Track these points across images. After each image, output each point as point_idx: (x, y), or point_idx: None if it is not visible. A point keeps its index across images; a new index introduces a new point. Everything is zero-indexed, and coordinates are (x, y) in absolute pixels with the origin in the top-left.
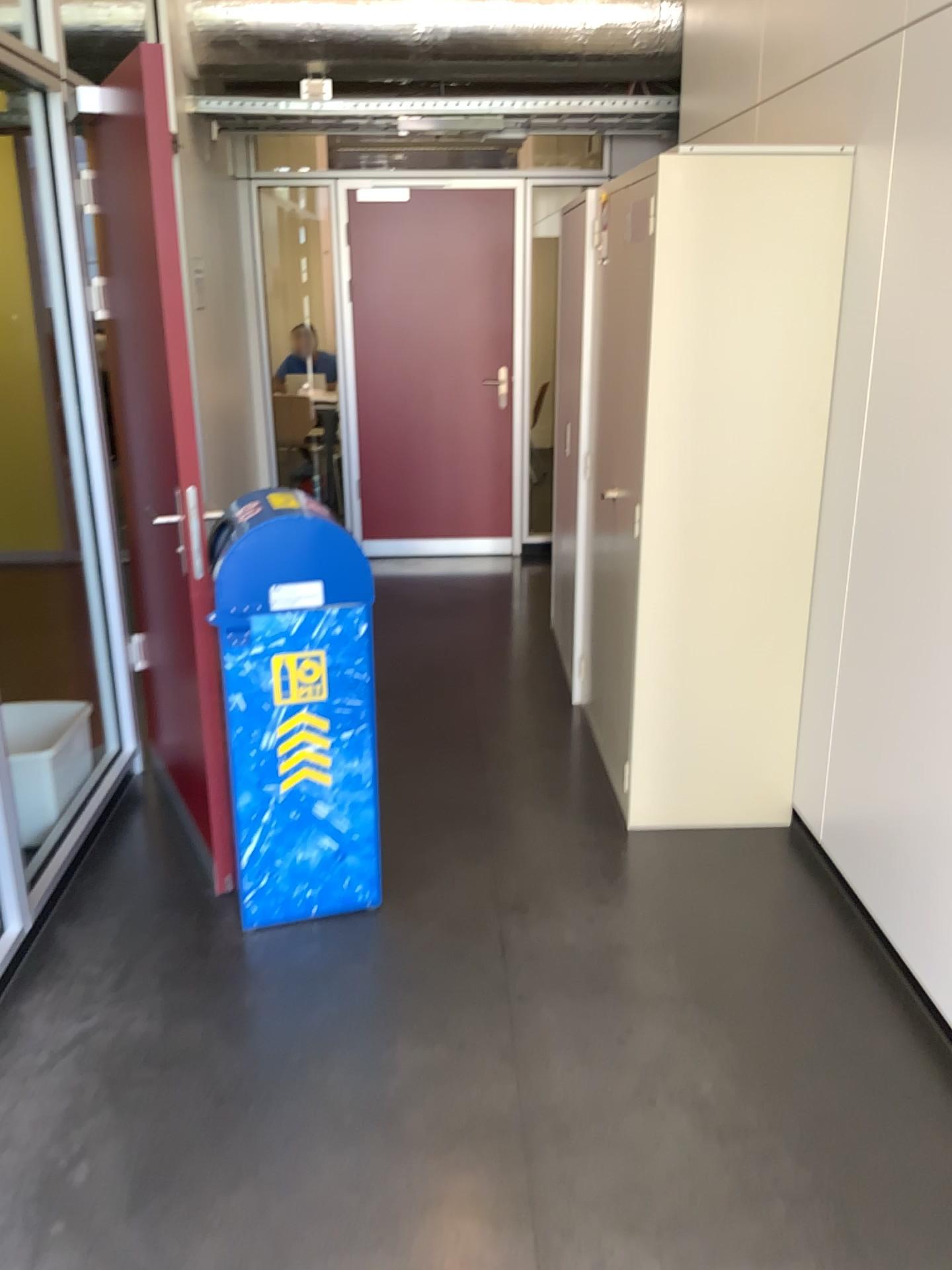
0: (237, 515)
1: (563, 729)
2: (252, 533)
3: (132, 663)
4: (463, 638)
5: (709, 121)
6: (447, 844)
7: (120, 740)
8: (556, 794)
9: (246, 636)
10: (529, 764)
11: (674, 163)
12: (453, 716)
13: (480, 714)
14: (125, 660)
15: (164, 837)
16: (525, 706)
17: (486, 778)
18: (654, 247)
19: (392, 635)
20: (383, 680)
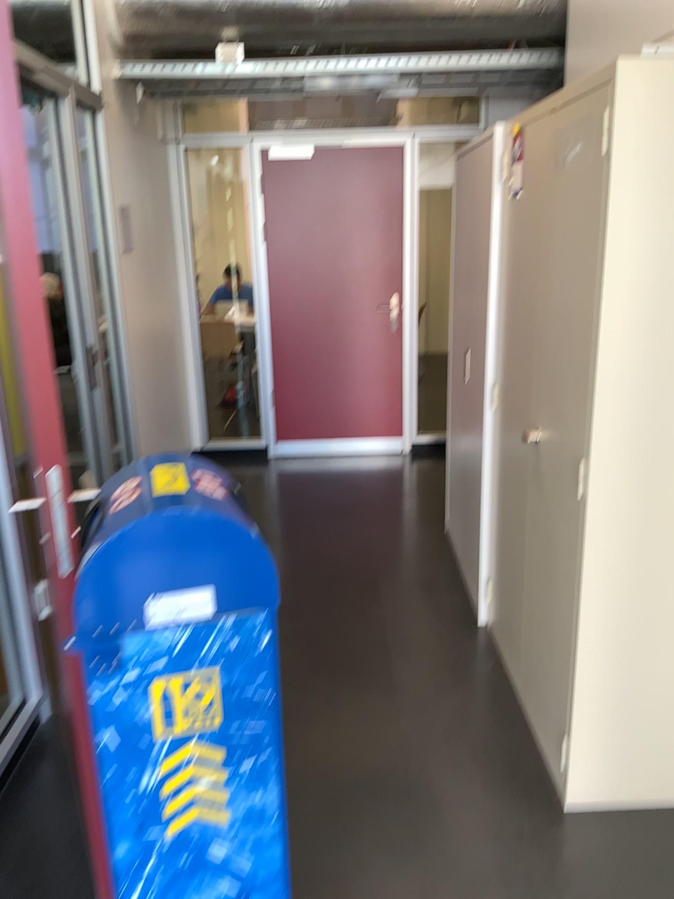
0: (111, 502)
1: (474, 659)
2: (121, 537)
3: (34, 617)
4: (368, 543)
5: (608, 59)
6: (366, 837)
7: (23, 696)
8: (479, 756)
9: (116, 666)
10: (445, 710)
11: (638, 65)
12: (363, 641)
13: (389, 637)
14: (27, 615)
15: (57, 822)
16: (433, 627)
17: (402, 728)
18: (614, 166)
19: (303, 540)
20: (295, 594)
